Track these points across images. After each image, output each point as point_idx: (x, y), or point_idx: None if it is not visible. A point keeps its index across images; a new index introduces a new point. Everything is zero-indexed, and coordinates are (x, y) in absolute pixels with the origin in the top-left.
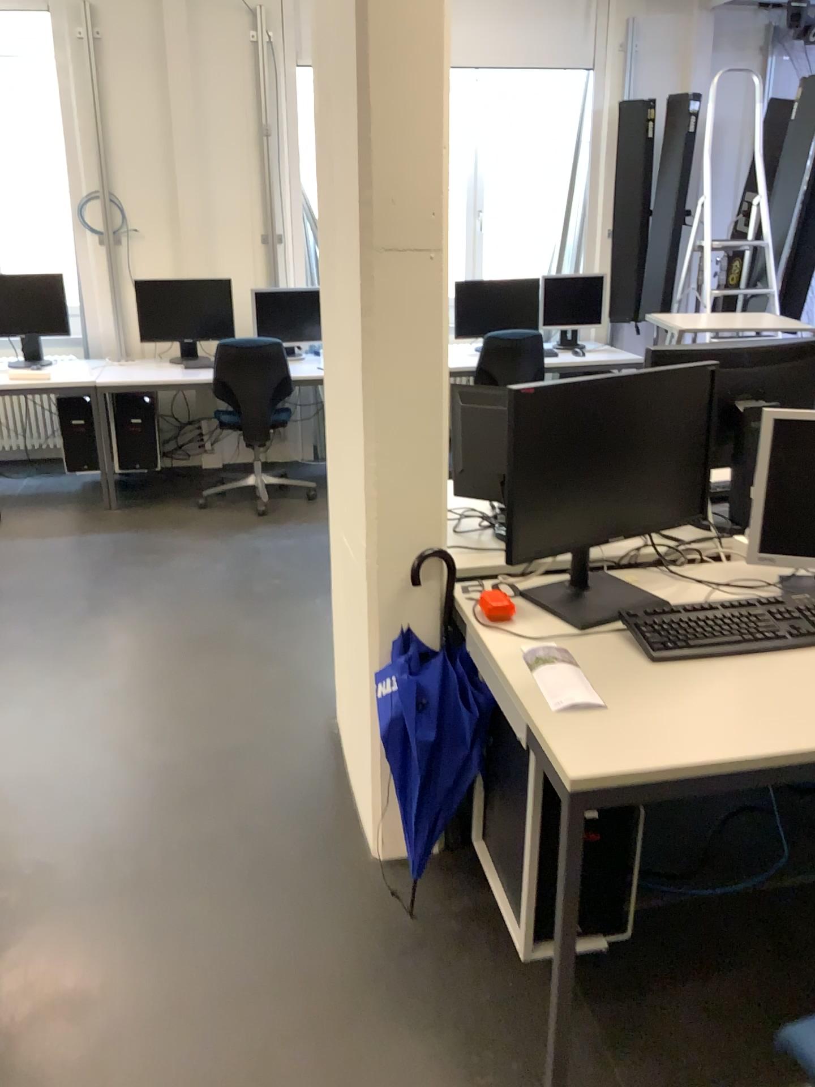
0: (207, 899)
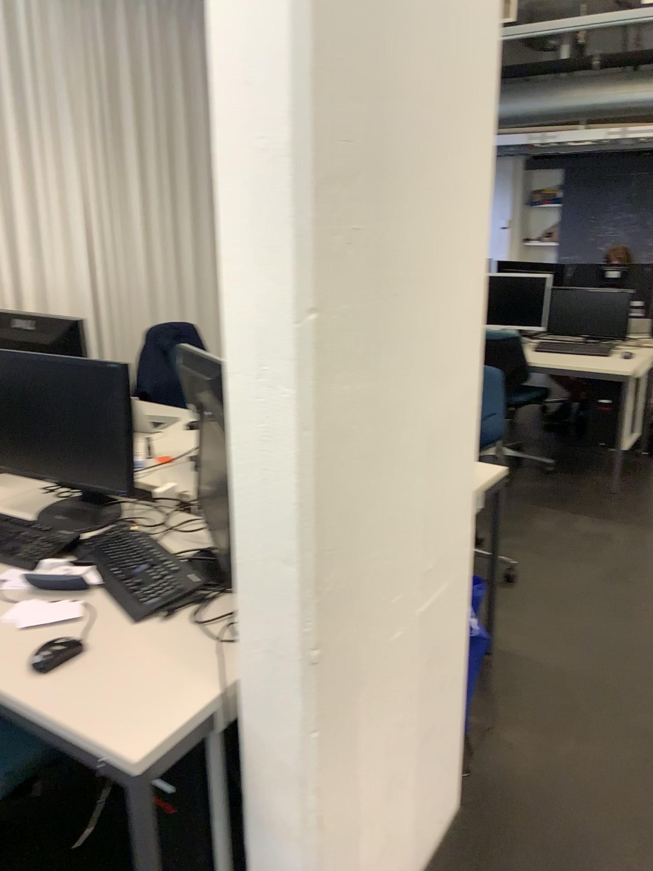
0: (620, 864)
